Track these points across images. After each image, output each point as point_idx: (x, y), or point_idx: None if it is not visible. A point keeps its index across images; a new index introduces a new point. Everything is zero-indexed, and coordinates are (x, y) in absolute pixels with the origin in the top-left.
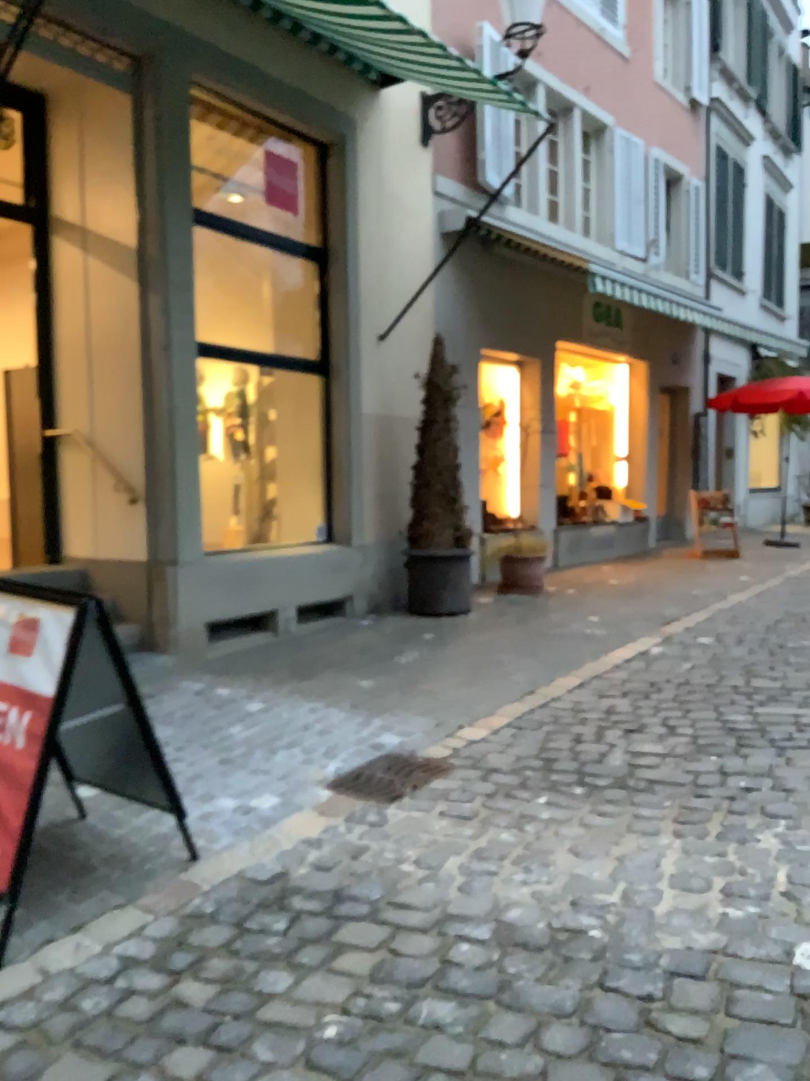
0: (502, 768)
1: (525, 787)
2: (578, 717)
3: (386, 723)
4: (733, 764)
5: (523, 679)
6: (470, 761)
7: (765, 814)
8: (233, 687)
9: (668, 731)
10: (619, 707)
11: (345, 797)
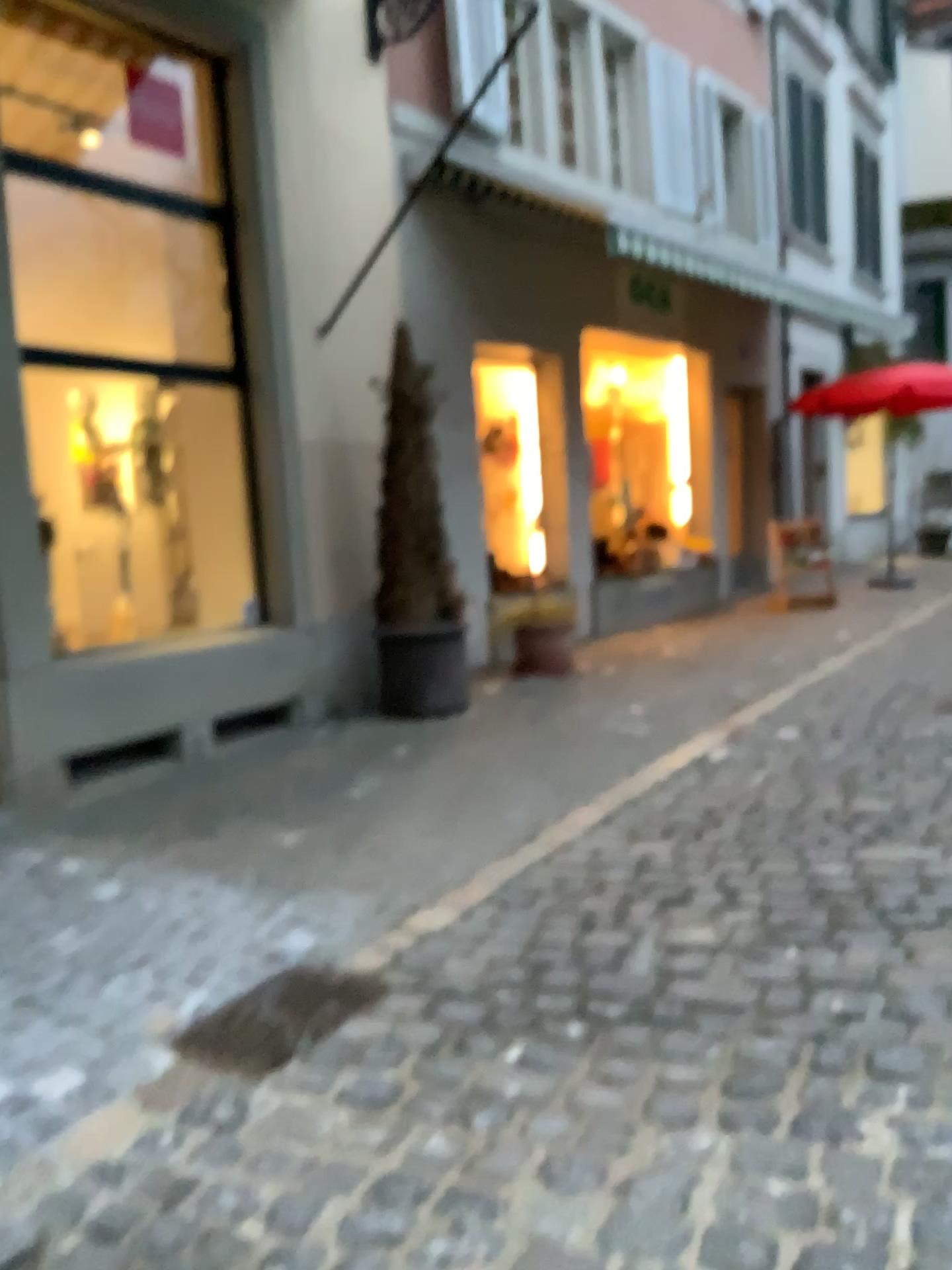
0: (457, 988)
1: (485, 1030)
2: (590, 882)
3: (298, 909)
4: (822, 969)
5: (520, 816)
6: (411, 977)
7: (873, 1080)
8: (89, 854)
9: (722, 903)
10: (653, 859)
11: (189, 1068)
